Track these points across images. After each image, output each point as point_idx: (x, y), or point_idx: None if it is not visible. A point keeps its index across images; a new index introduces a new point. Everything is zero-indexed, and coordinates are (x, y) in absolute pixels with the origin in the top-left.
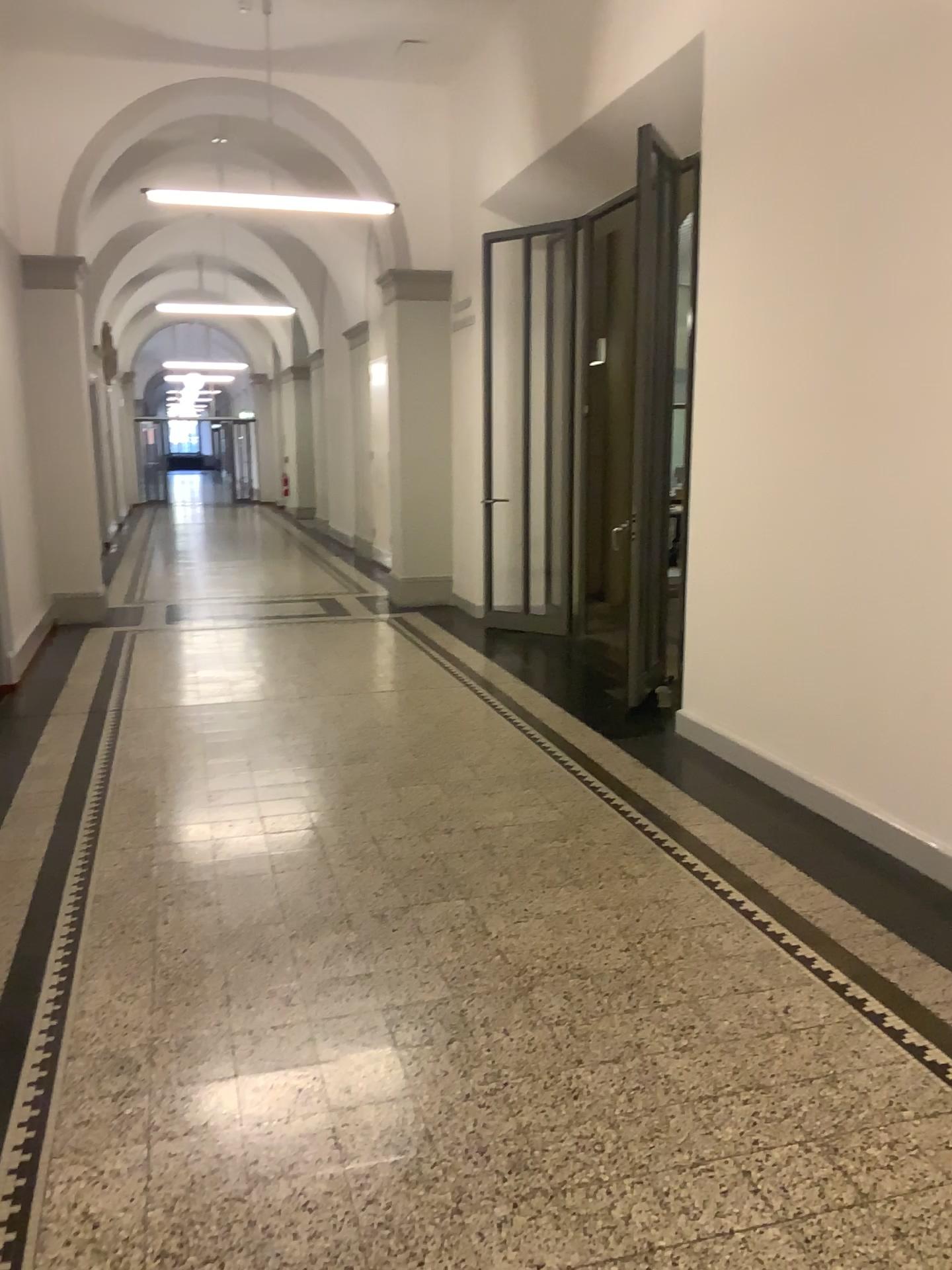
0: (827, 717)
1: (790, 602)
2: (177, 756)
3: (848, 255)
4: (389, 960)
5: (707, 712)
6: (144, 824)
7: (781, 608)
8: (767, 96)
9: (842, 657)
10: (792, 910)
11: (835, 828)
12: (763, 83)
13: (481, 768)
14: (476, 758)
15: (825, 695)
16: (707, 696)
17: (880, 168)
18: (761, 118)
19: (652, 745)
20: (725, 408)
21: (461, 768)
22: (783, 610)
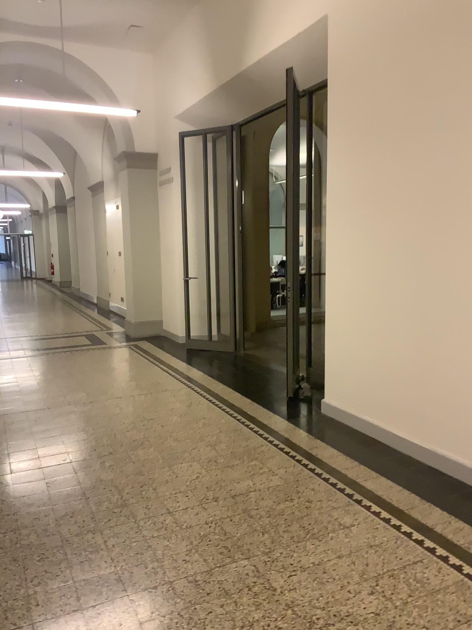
0: (433, 407)
1: (401, 339)
2: (21, 454)
3: (440, 136)
4: (213, 624)
5: (341, 400)
6: (6, 513)
7: (395, 342)
8: (373, 48)
9: (443, 372)
10: (456, 544)
11: (446, 475)
12: (369, 41)
13: (219, 447)
14: (214, 439)
15: (431, 394)
16: (341, 391)
17: (462, 84)
18: (369, 60)
19: (313, 422)
20: (349, 226)
21: (208, 449)
22: (395, 343)
